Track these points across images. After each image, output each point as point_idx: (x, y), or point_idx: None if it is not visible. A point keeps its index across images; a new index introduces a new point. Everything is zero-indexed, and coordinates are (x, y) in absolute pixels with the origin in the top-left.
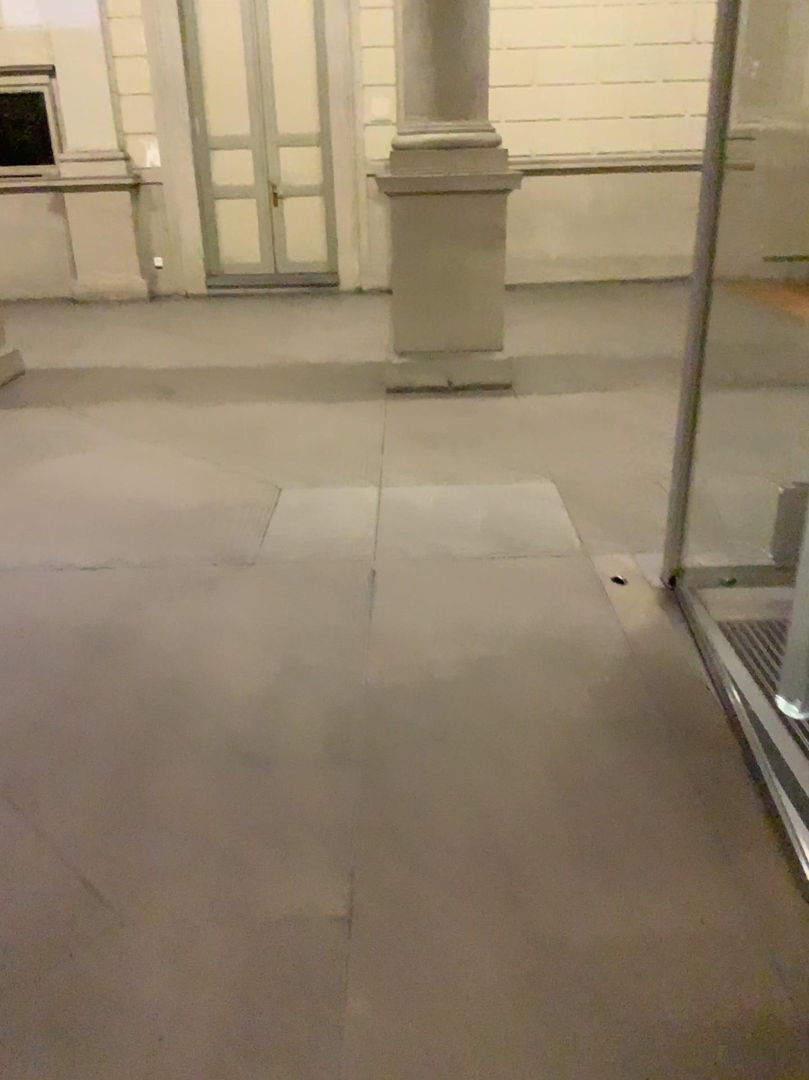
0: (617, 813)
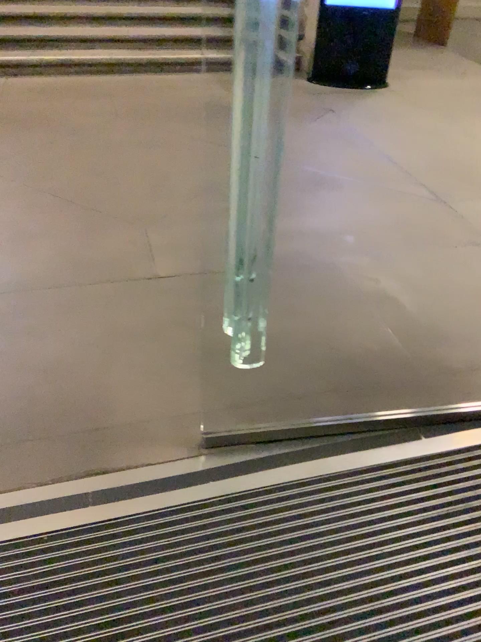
0: (259, 369)
